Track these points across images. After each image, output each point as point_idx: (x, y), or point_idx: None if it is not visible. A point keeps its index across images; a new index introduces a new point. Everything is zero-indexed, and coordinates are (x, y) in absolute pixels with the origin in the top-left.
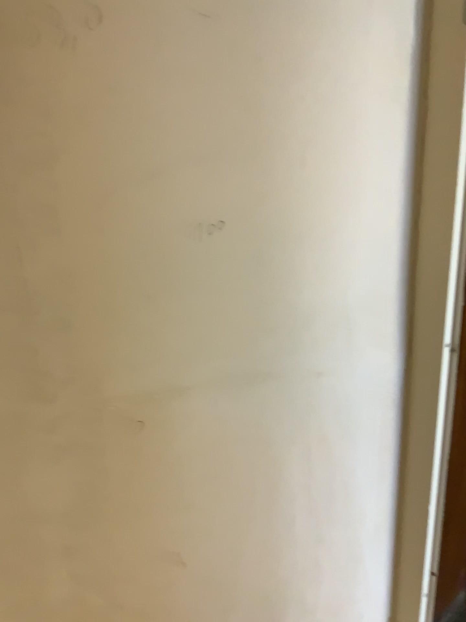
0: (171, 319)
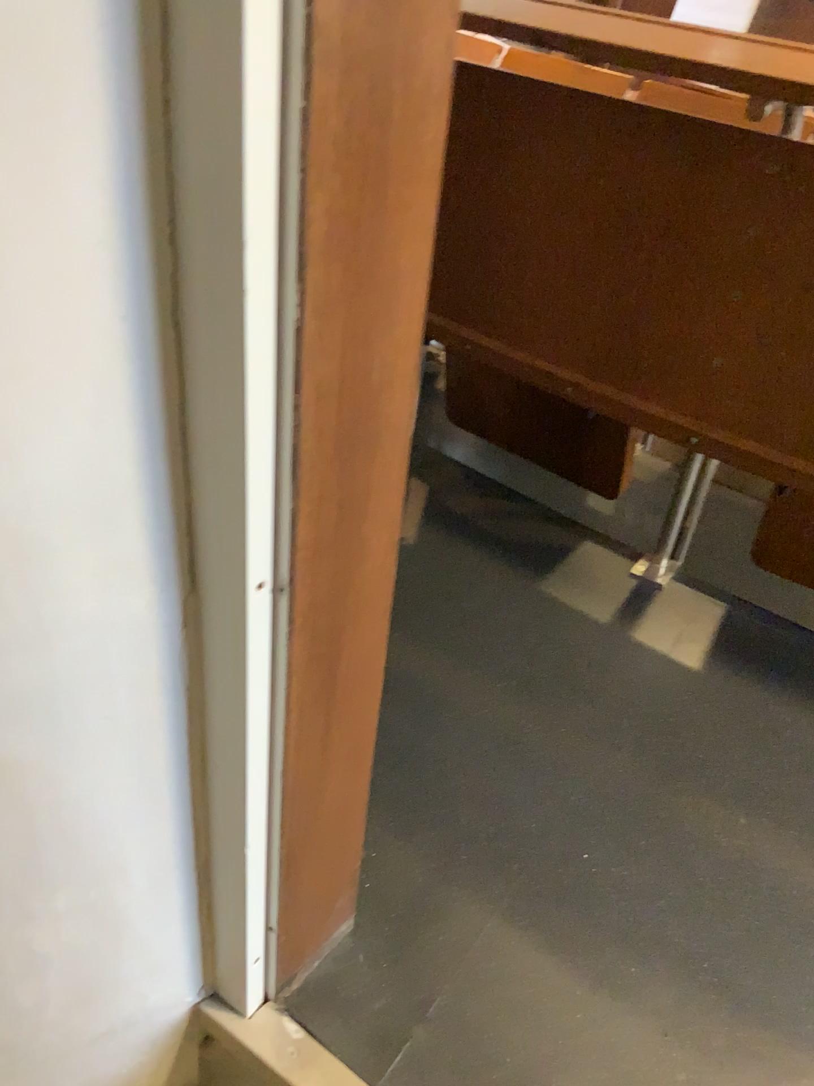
0: None
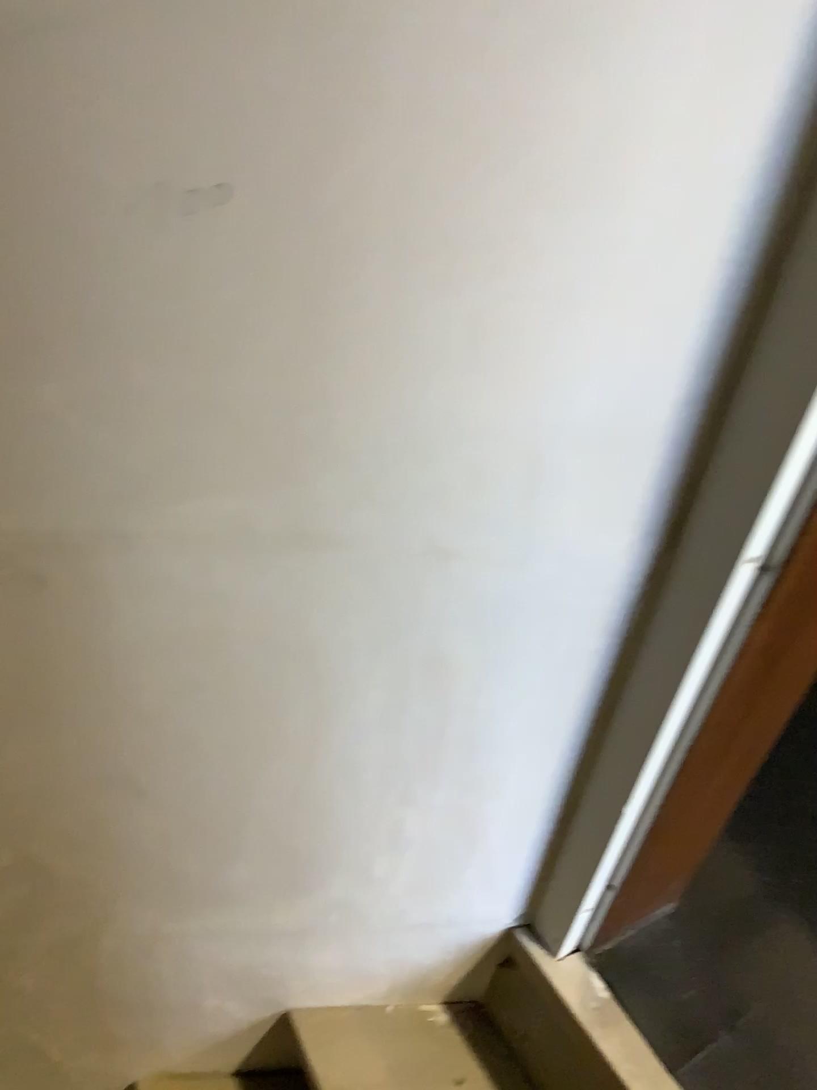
0: (117, 378)
